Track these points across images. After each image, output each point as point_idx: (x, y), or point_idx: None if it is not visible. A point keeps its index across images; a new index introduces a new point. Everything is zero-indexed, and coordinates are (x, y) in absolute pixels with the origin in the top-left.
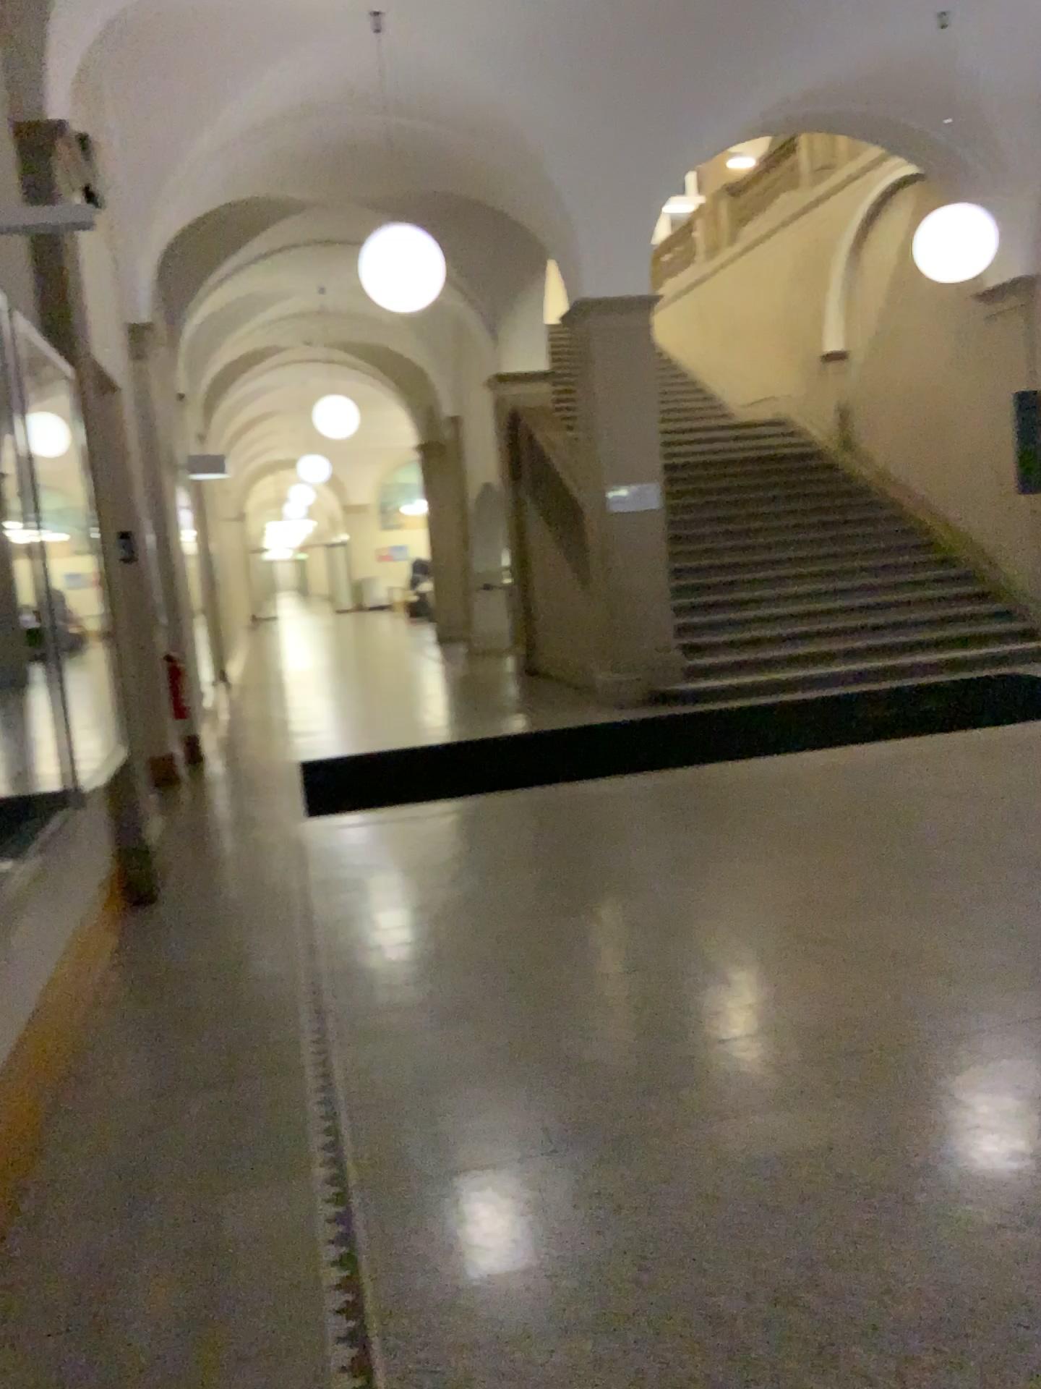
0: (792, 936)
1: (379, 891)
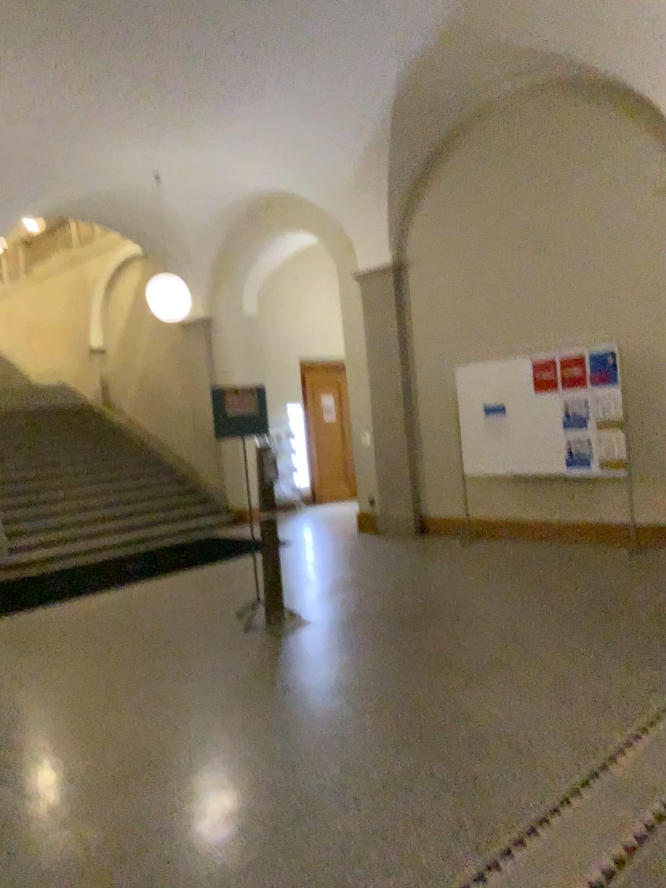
0: (104, 703)
1: None
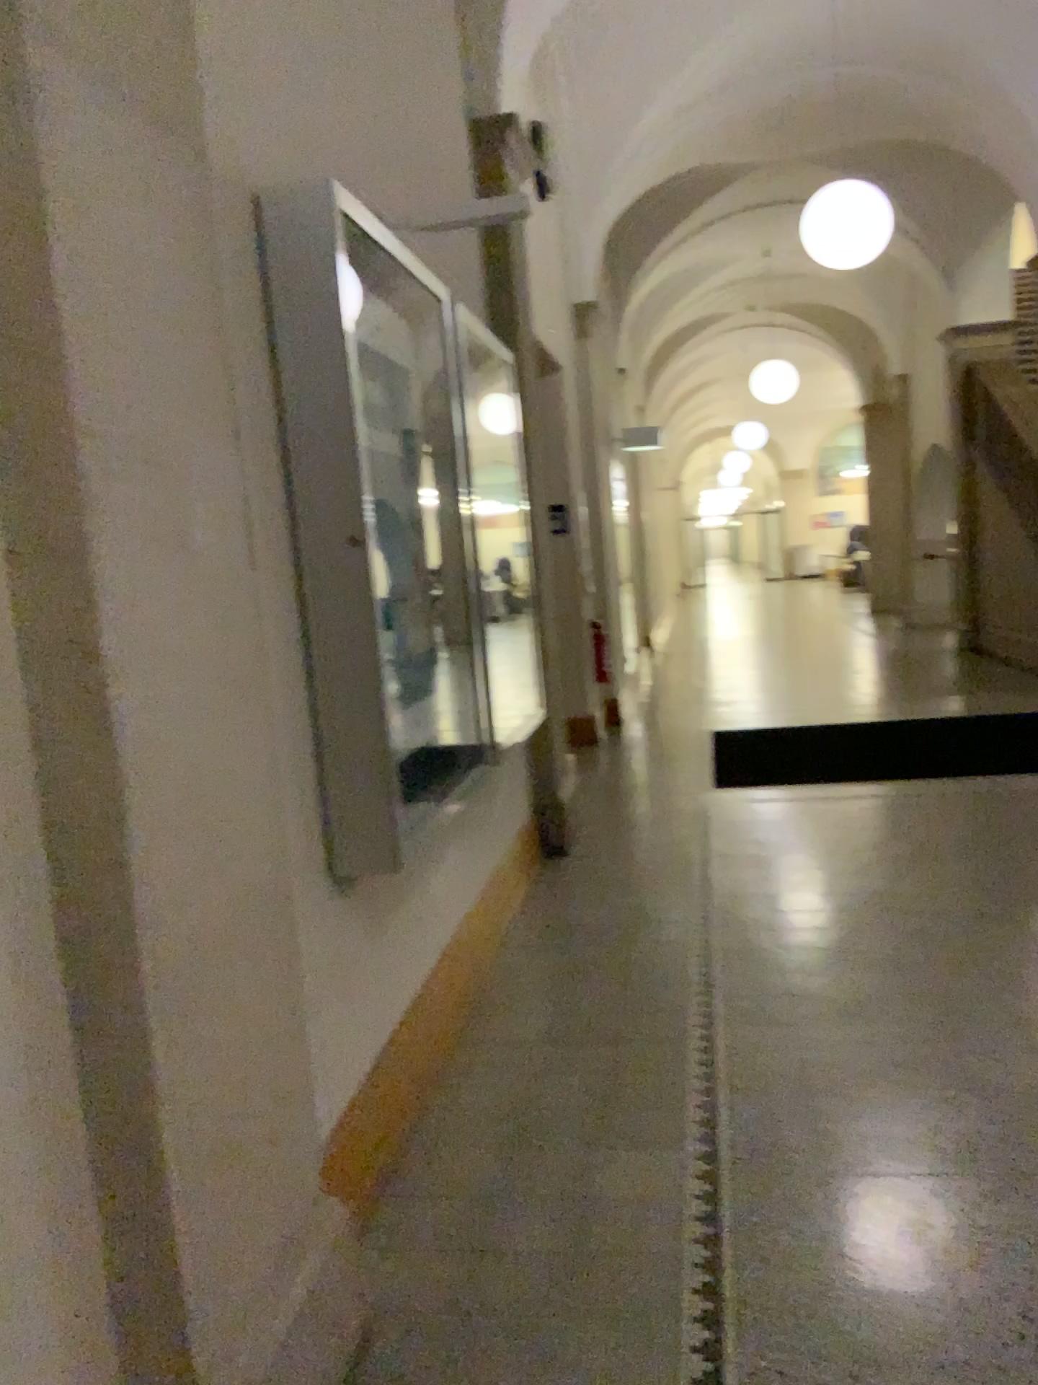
0: None
1: (786, 868)
